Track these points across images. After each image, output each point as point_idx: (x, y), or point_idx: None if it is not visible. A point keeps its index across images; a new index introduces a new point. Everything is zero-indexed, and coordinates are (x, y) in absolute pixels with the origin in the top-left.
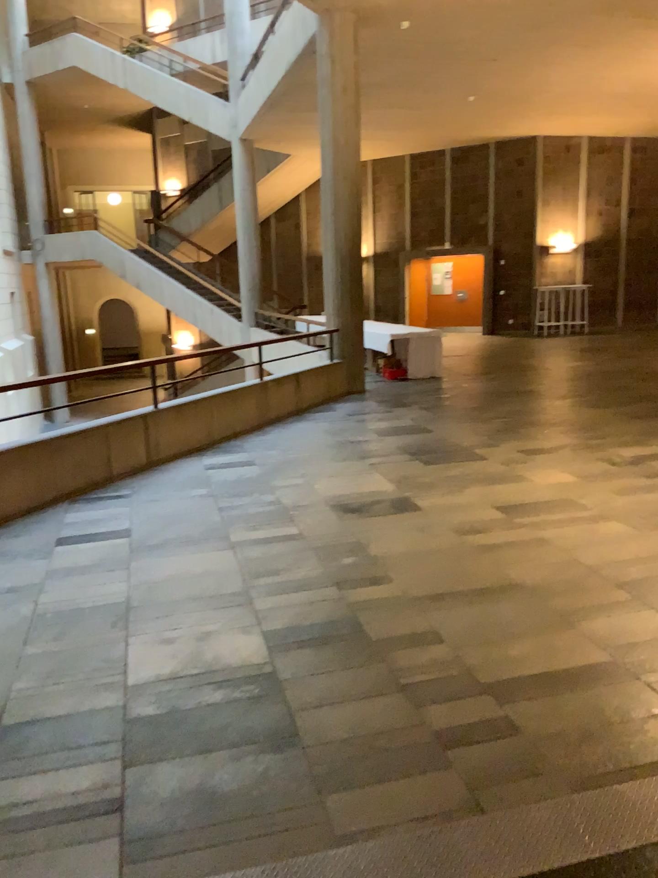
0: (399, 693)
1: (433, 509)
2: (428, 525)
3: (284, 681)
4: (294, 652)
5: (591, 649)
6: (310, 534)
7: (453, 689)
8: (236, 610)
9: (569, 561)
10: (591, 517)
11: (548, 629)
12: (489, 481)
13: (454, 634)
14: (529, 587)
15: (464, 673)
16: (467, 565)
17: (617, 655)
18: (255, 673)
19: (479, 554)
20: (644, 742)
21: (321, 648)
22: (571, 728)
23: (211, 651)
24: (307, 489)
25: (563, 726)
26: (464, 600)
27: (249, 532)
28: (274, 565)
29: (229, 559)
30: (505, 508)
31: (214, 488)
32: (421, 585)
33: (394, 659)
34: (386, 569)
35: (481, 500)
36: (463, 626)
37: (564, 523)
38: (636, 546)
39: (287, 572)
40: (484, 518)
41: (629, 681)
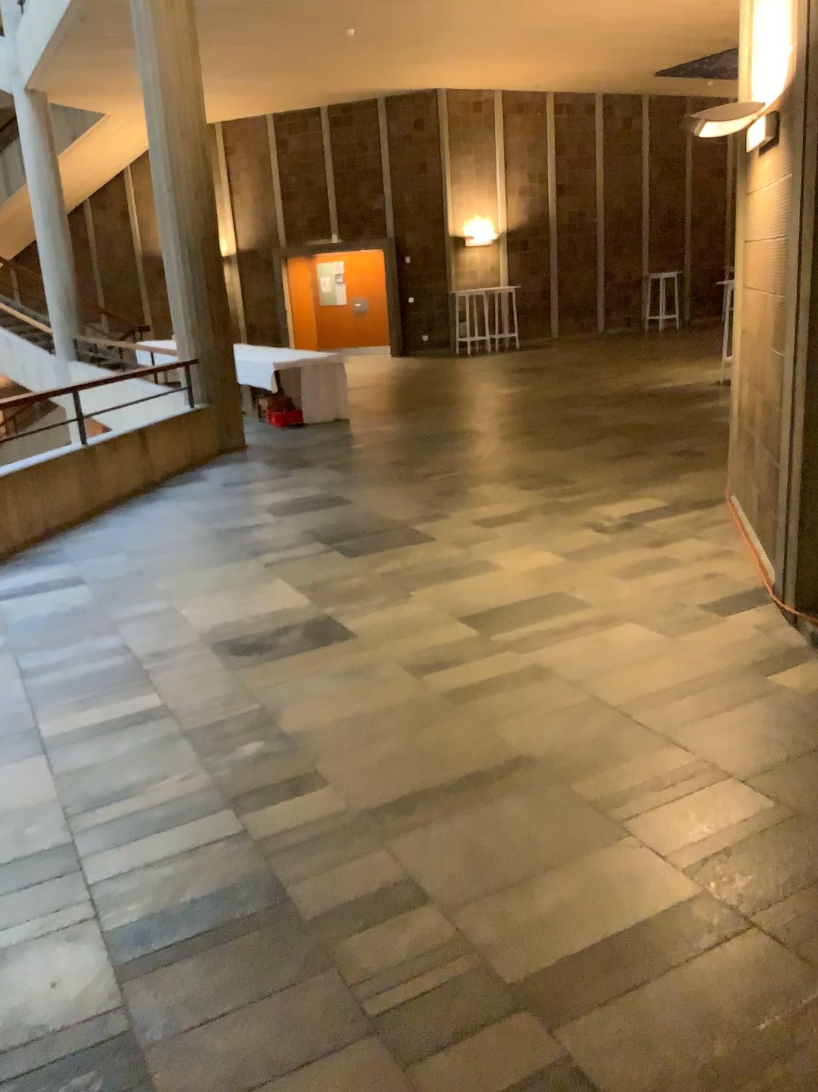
0: (370, 1042)
1: (369, 633)
2: (366, 664)
3: (149, 1054)
4: (165, 977)
5: (667, 876)
6: (180, 703)
7: (462, 1011)
8: (52, 892)
9: (587, 704)
10: (598, 620)
11: (590, 844)
12: (442, 576)
13: (442, 880)
14: (541, 764)
15: (475, 969)
16: (438, 732)
17: (709, 882)
18: (92, 1045)
19: (453, 708)
20: (809, 1077)
21: (215, 957)
22: (683, 1068)
23: (3, 1001)
24: (170, 620)
25: (668, 1066)
26: (447, 806)
27: (76, 715)
28: (121, 779)
29: (41, 776)
30: (475, 620)
31: (15, 634)
32: (372, 783)
33: (349, 960)
34: (311, 759)
35: (437, 609)
36: (455, 860)
37: (563, 635)
38: (675, 664)
39: (145, 787)
40: (448, 642)
41: (742, 936)
